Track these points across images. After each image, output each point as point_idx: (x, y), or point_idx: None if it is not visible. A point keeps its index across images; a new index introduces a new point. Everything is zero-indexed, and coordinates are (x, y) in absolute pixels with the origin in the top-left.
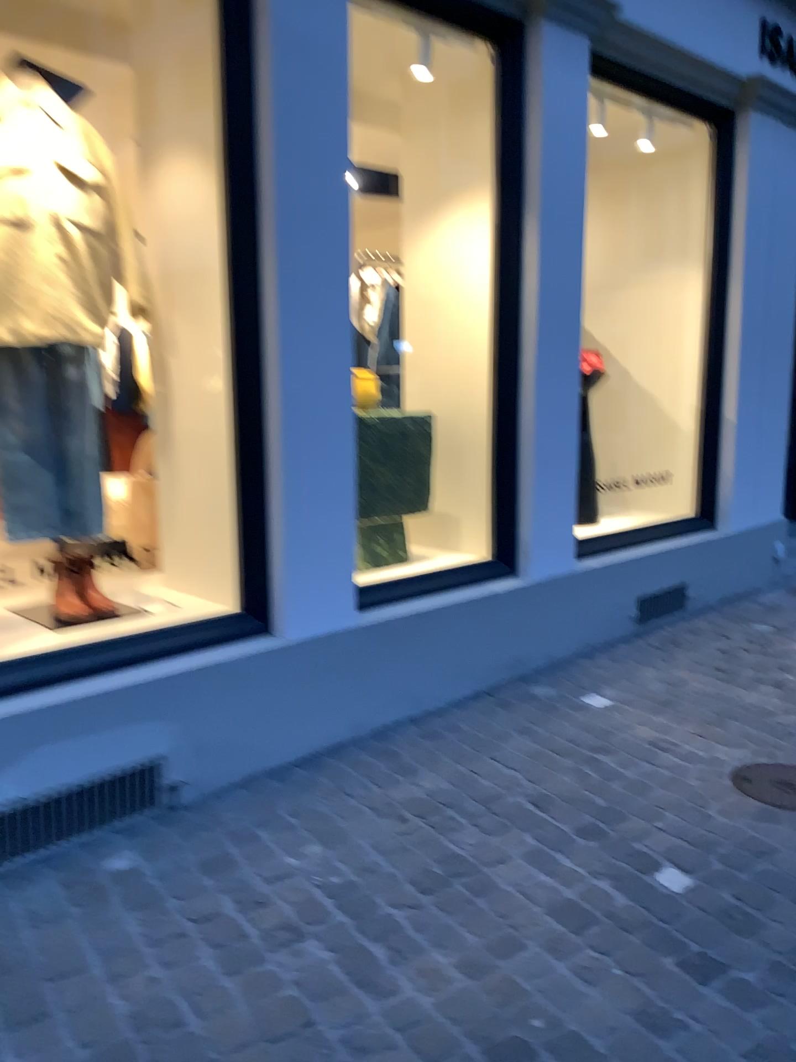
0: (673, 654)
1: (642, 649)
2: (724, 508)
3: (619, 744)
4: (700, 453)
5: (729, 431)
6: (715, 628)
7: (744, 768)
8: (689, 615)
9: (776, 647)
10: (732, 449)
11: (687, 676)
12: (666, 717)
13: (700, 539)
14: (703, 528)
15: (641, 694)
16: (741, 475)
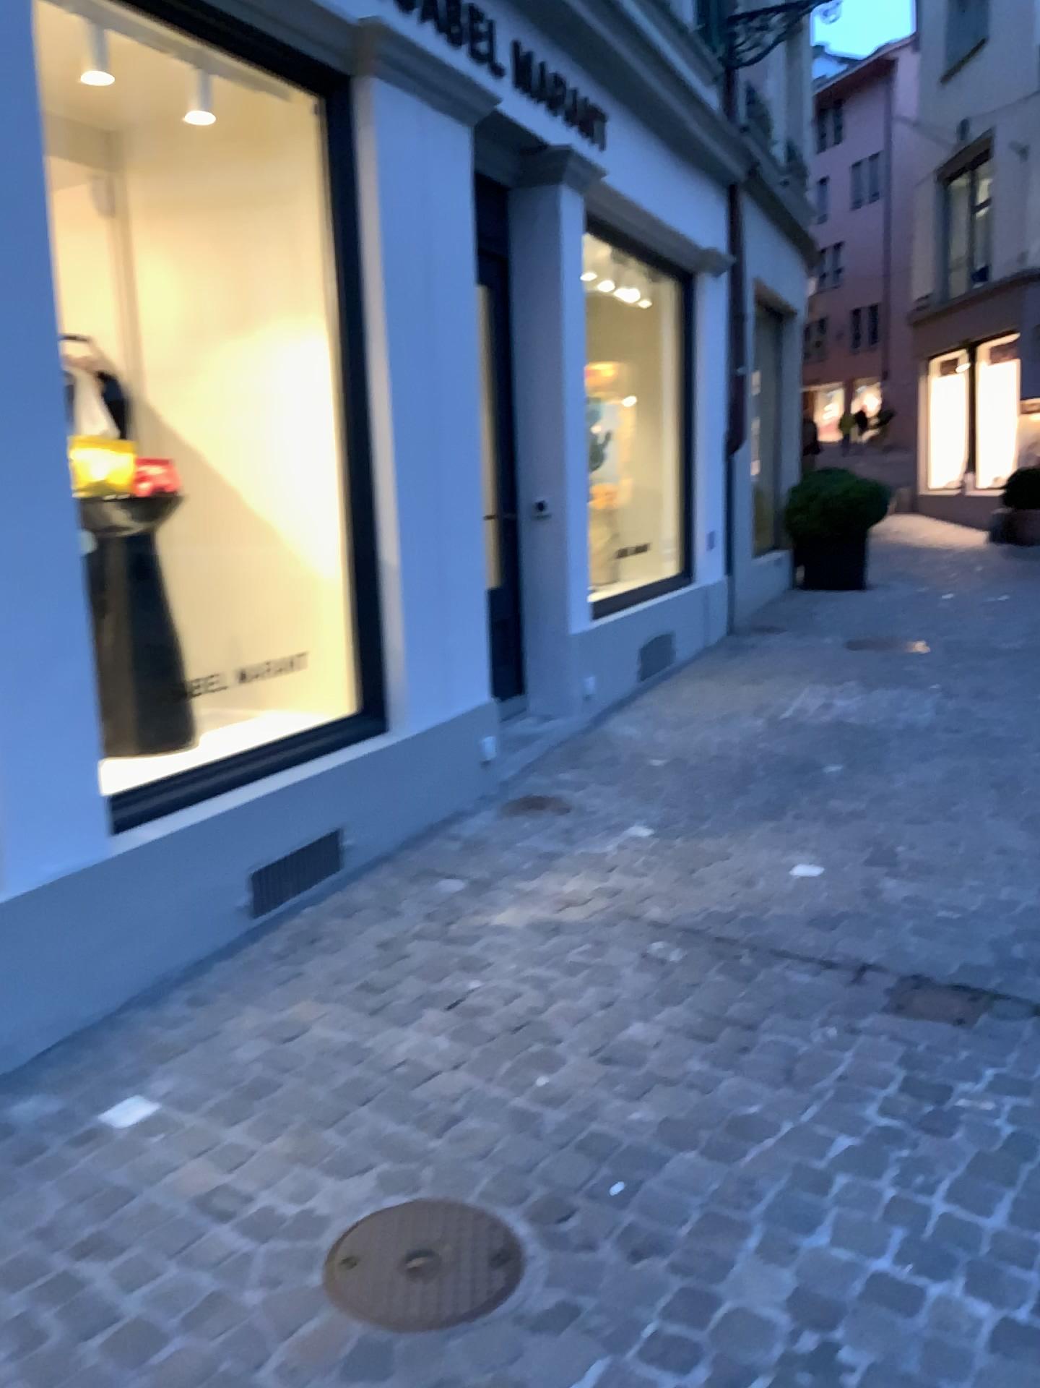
0: (298, 968)
1: (248, 968)
2: (392, 703)
3: (131, 1223)
4: (348, 619)
5: (388, 582)
6: (378, 901)
7: (350, 1236)
8: (343, 881)
9: (461, 929)
10: (396, 610)
11: (306, 1018)
12: (246, 1125)
13: (352, 758)
14: (361, 736)
15: (215, 1077)
16: (413, 649)
